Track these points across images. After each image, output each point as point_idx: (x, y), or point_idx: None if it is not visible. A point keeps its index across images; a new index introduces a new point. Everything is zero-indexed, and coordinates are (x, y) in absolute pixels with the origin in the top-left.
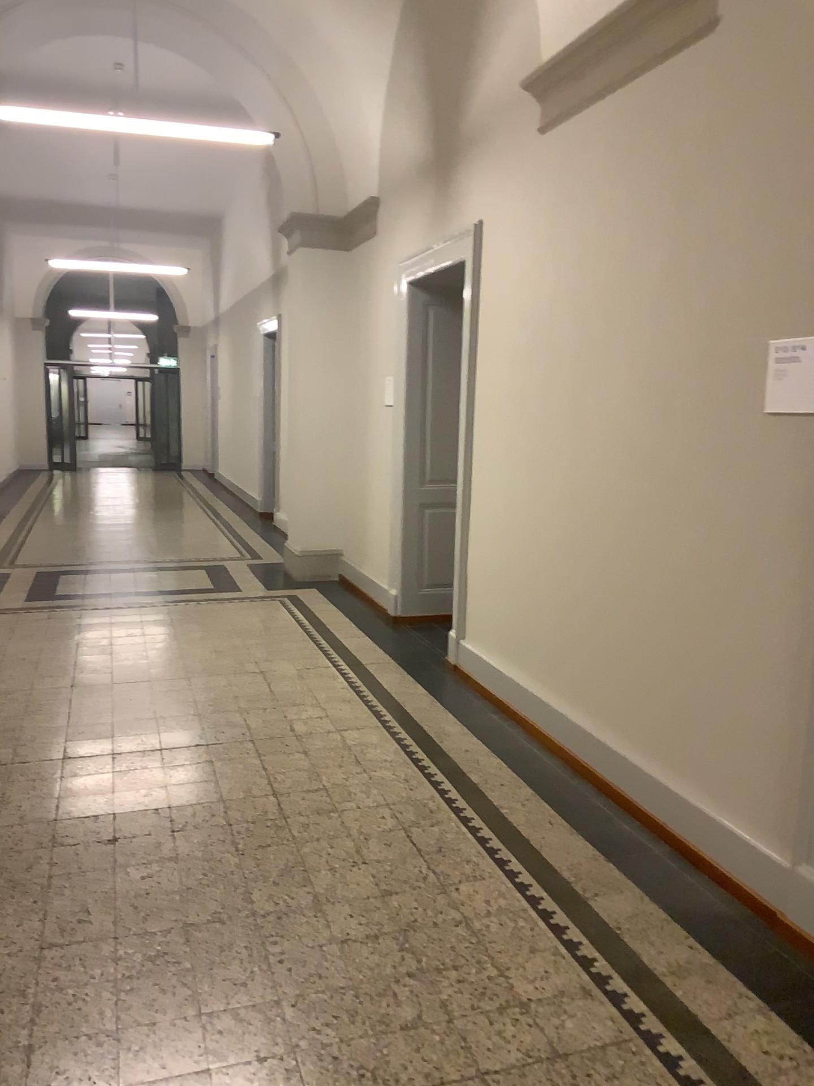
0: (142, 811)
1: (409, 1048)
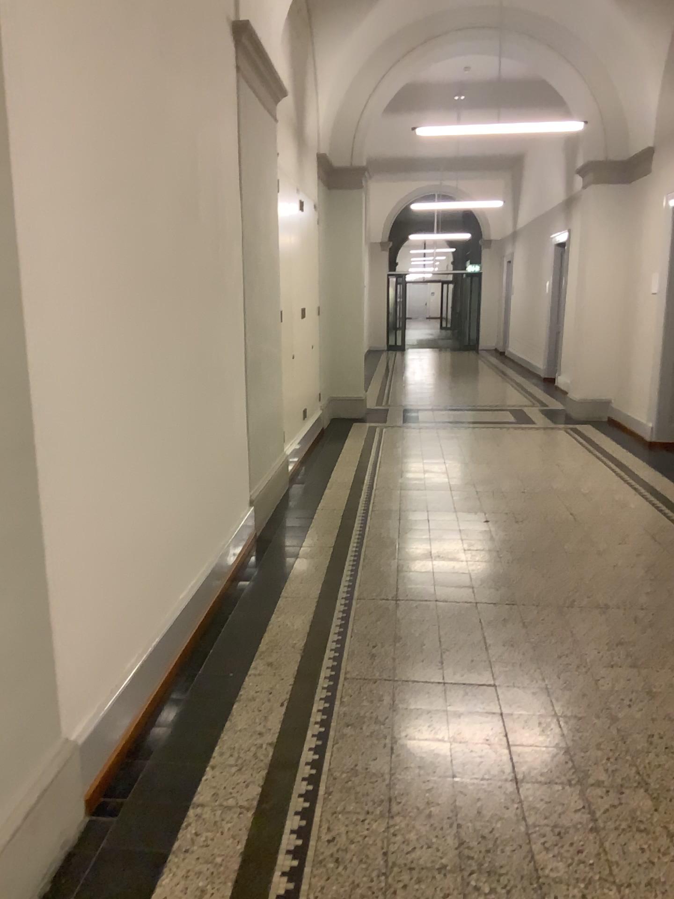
0: (500, 511)
1: (648, 597)
